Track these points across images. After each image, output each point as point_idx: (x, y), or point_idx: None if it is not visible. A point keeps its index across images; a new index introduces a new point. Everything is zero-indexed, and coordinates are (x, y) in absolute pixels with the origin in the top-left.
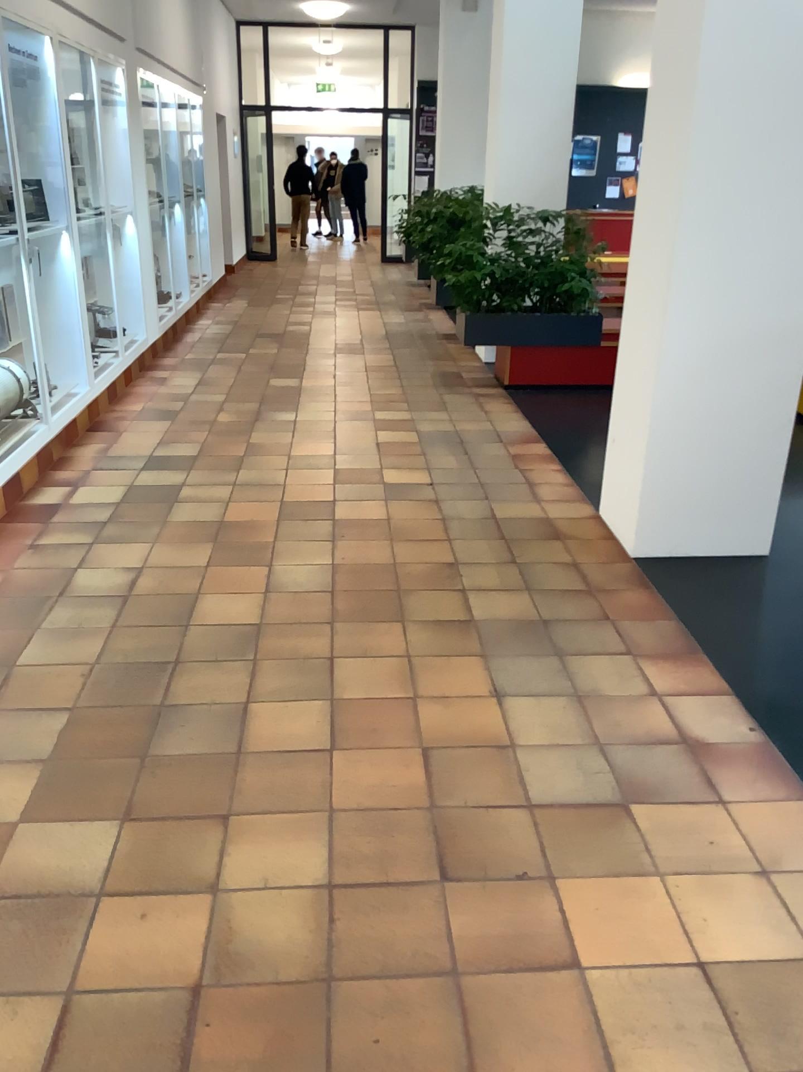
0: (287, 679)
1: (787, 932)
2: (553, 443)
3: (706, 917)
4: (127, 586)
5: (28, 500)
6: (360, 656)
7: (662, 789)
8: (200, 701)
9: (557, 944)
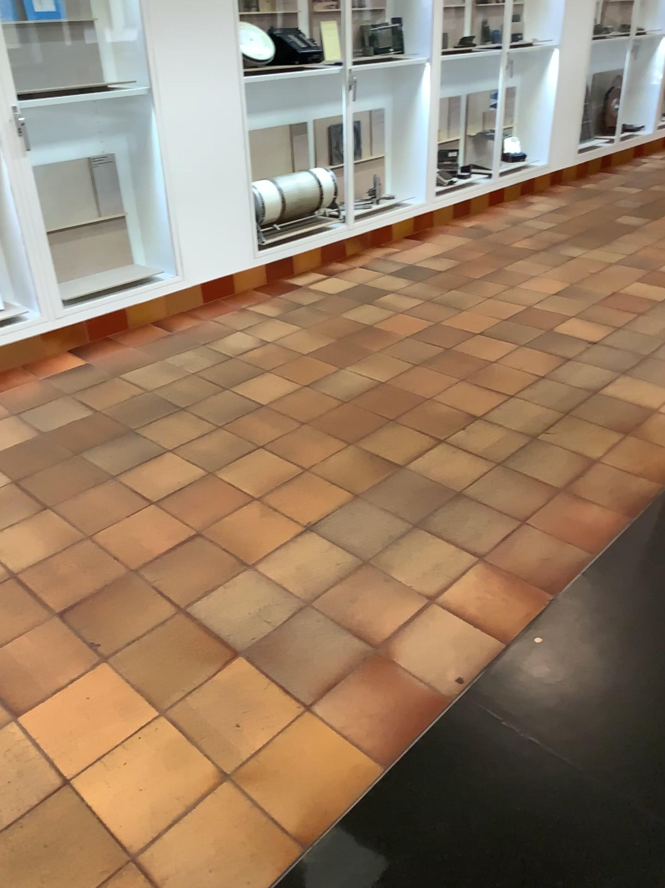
0: (213, 448)
1: (147, 824)
2: None
3: (125, 763)
4: (245, 351)
5: (288, 277)
6: (282, 454)
7: (280, 666)
8: (151, 438)
9: (28, 695)
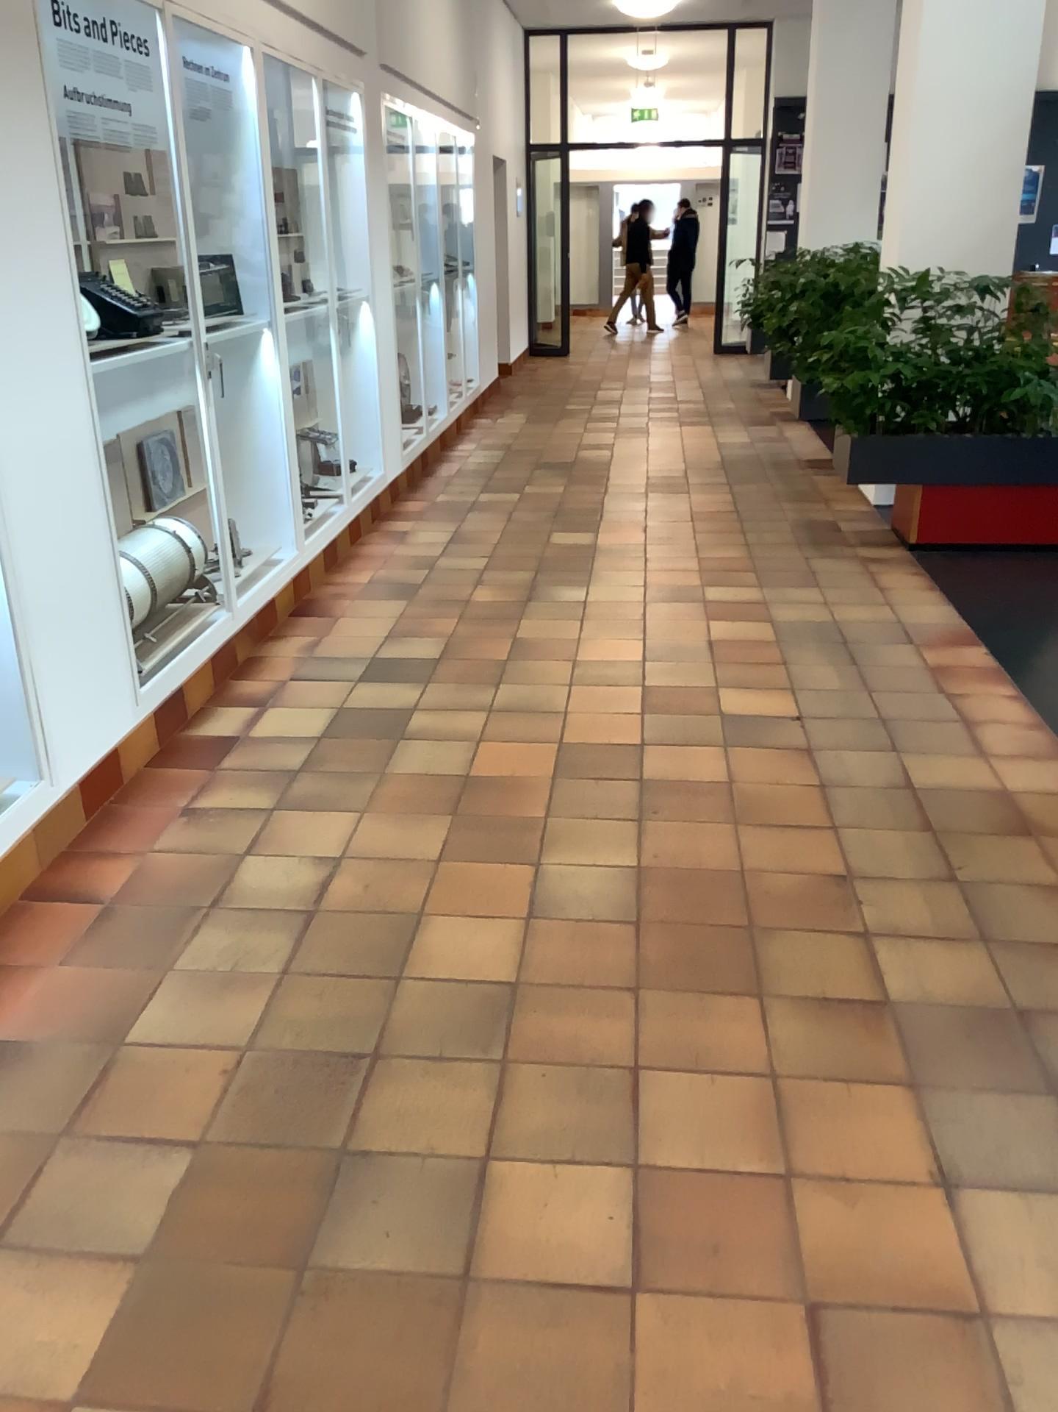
0: (558, 1110)
1: None
2: (997, 649)
3: None
4: (314, 892)
5: (190, 729)
6: (686, 1066)
7: None
8: (407, 1148)
9: None
